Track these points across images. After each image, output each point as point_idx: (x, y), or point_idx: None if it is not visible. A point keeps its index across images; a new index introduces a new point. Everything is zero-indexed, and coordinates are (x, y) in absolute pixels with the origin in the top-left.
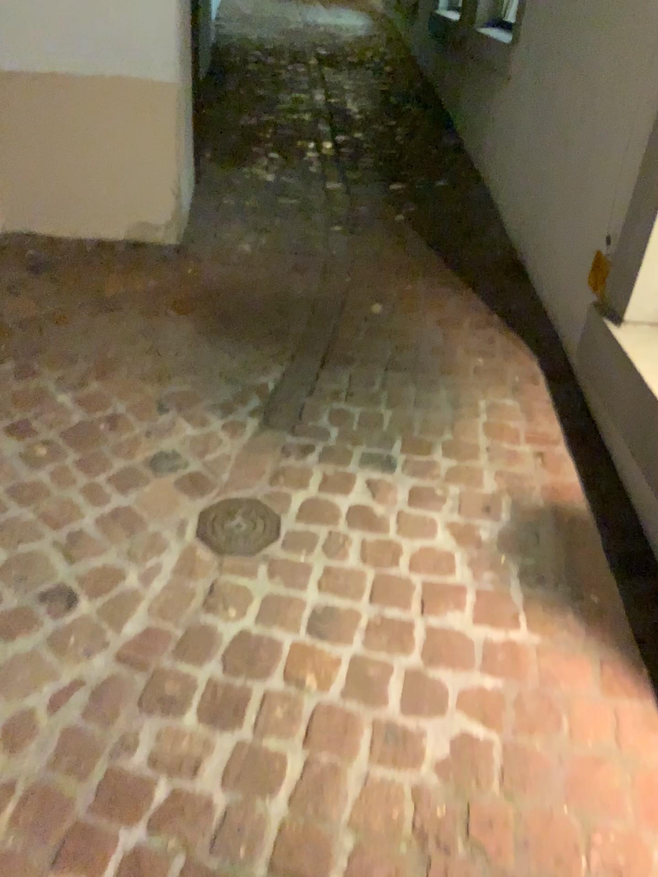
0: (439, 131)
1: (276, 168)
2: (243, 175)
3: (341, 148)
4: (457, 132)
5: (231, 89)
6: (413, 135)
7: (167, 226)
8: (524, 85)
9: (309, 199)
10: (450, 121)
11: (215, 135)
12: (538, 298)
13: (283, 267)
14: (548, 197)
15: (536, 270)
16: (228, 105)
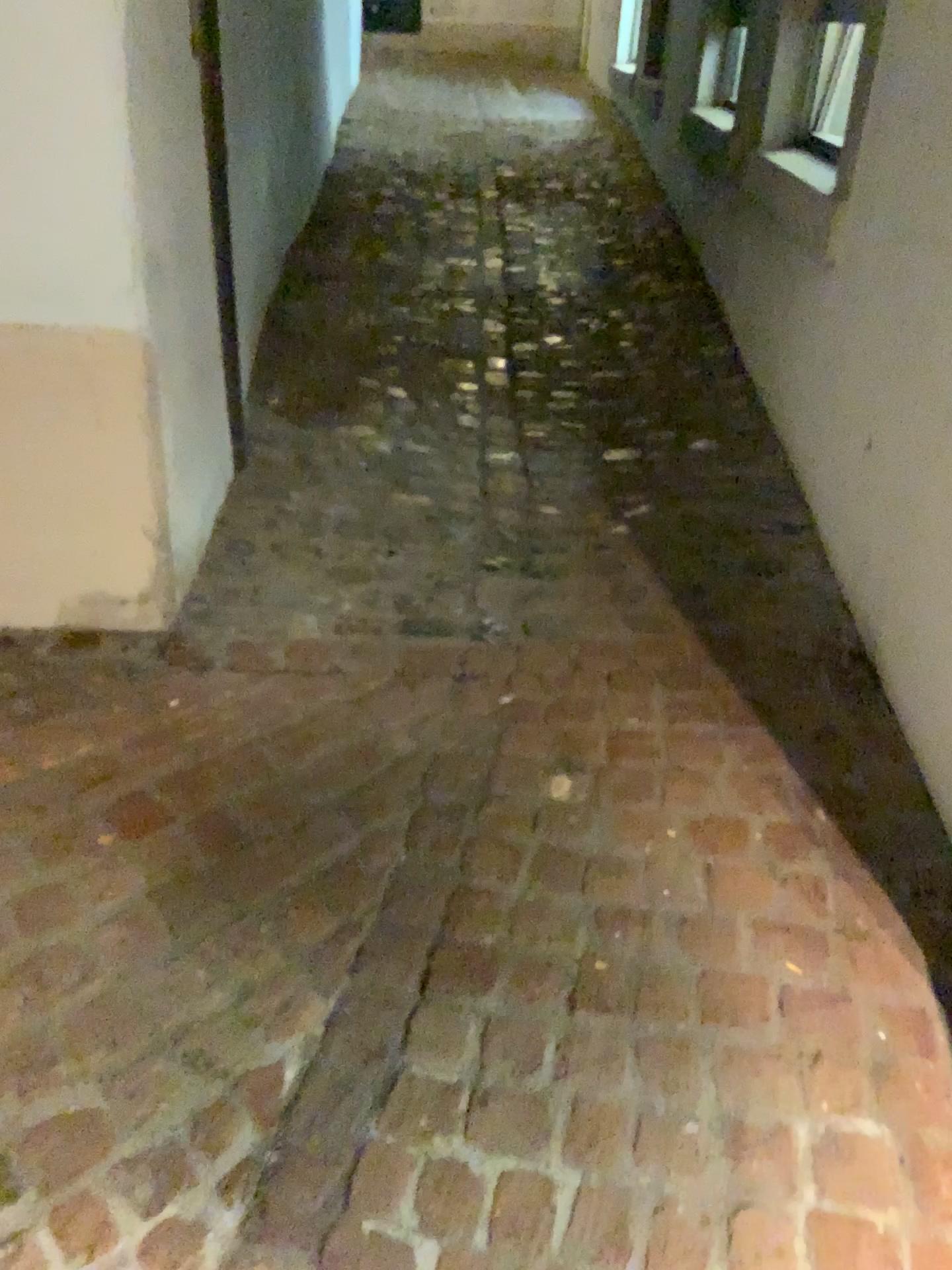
0: (698, 326)
1: (399, 419)
2: (336, 436)
3: (522, 368)
4: (731, 329)
5: (343, 254)
6: (652, 334)
7: (142, 601)
8: (865, 291)
9: (451, 491)
10: (719, 306)
11: (300, 349)
12: (908, 758)
13: (377, 676)
14: (927, 546)
15: (900, 686)
16: (333, 285)
